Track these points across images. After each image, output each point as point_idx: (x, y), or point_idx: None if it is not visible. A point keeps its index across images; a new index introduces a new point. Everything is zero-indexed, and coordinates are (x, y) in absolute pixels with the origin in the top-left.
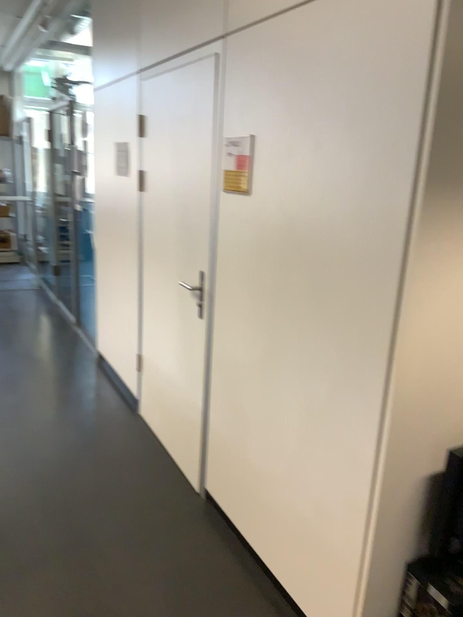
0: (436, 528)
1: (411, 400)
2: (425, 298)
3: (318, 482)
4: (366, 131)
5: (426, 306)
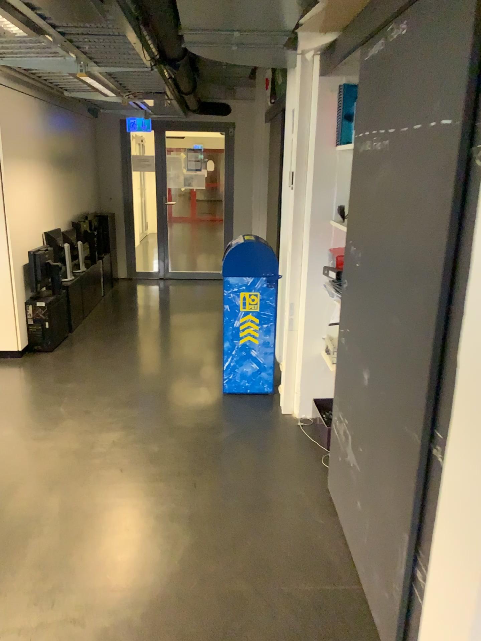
0: (32, 280)
1: (13, 235)
2: (10, 196)
3: None
4: None
5: (11, 199)
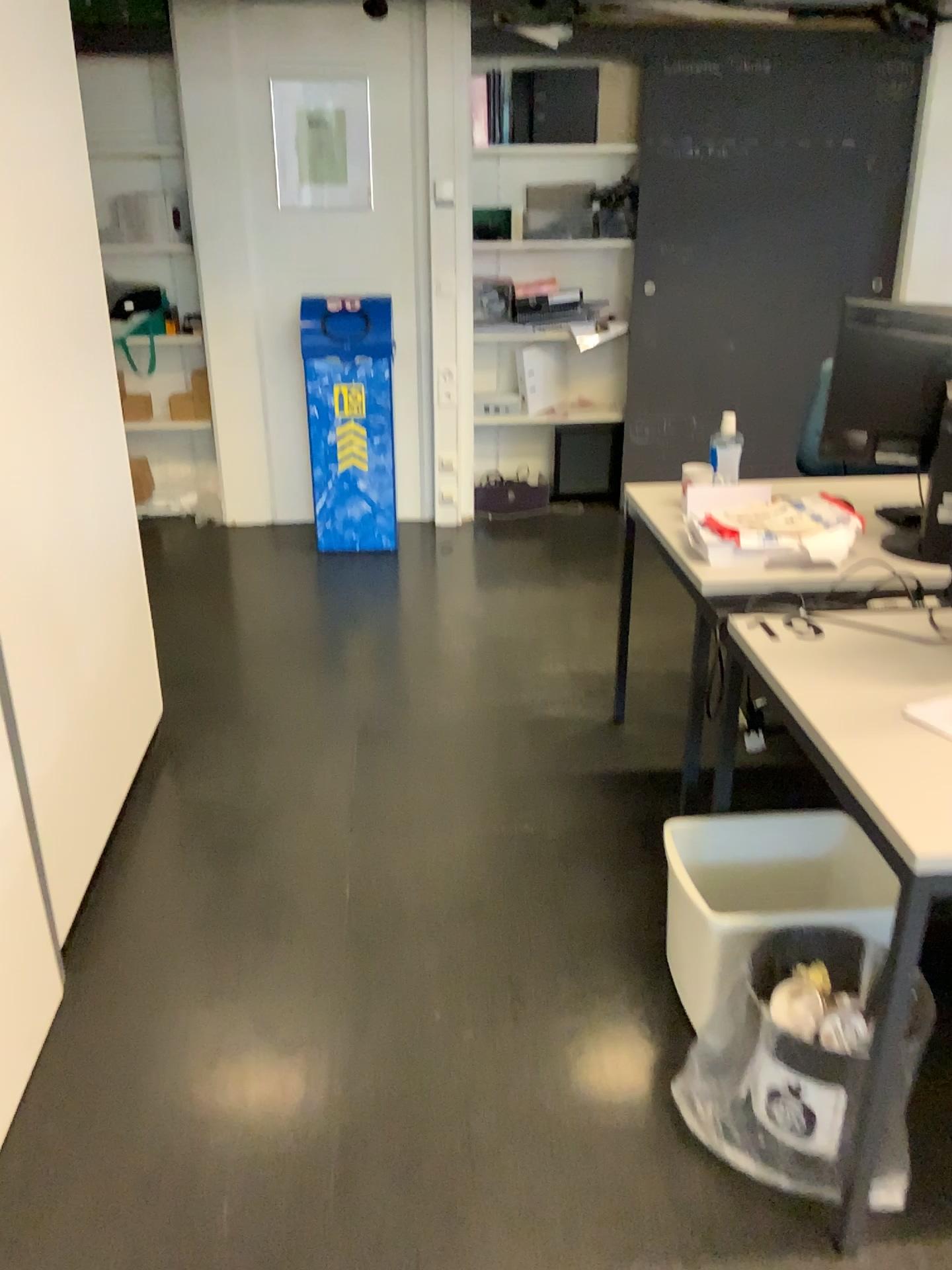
0: None
1: None
2: None
3: (121, 570)
4: (55, 94)
5: None
